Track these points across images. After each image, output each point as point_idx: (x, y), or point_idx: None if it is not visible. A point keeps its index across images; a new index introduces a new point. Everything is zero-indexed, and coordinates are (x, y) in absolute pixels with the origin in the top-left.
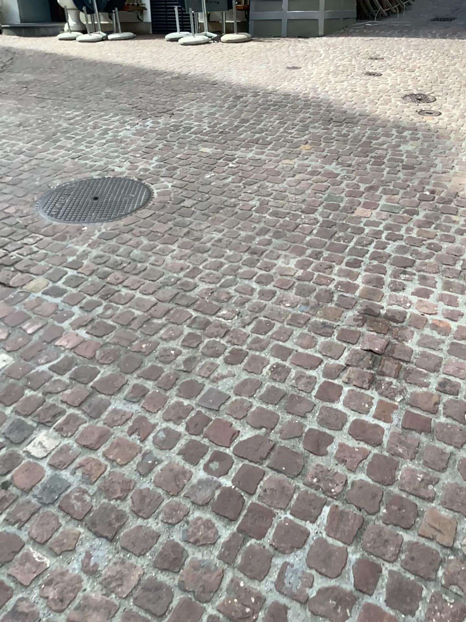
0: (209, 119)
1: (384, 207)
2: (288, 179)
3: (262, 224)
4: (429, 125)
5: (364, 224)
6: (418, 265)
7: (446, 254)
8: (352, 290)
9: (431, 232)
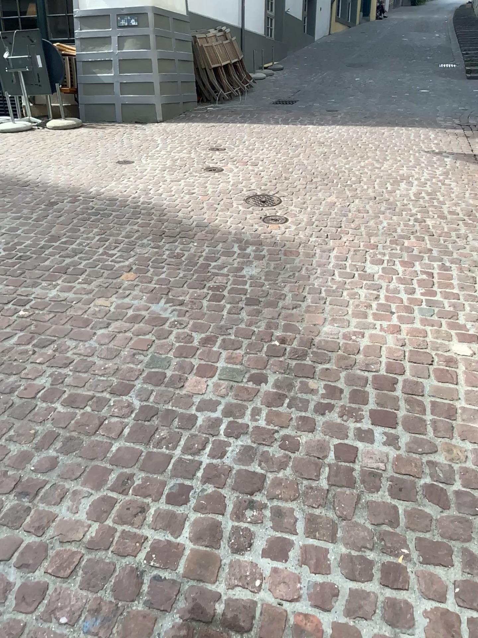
0: (10, 236)
1: (224, 371)
2: (99, 331)
3: (48, 424)
4: (277, 234)
5: (197, 406)
6: (270, 485)
7: (307, 455)
8: (173, 558)
9: (286, 413)
